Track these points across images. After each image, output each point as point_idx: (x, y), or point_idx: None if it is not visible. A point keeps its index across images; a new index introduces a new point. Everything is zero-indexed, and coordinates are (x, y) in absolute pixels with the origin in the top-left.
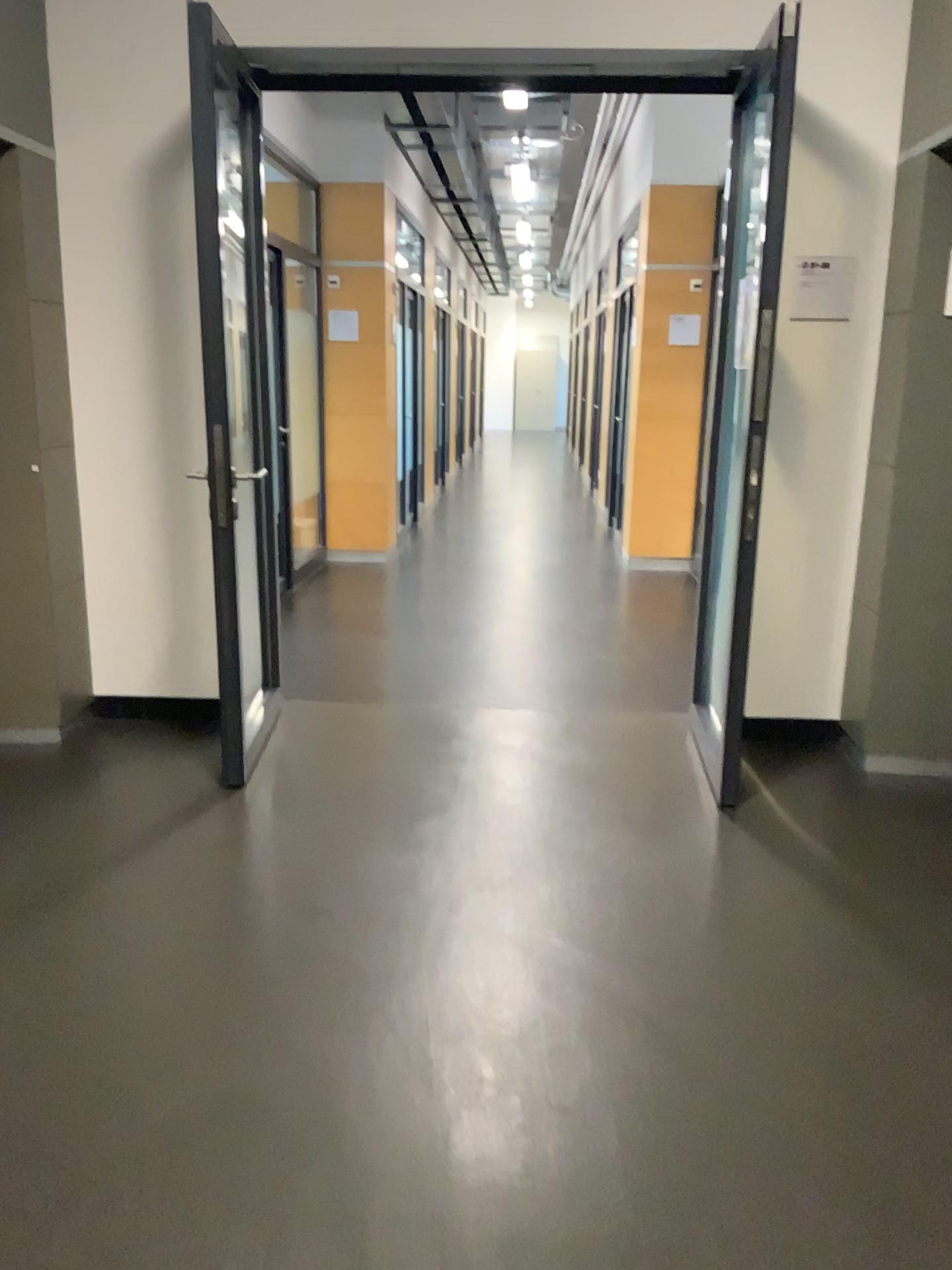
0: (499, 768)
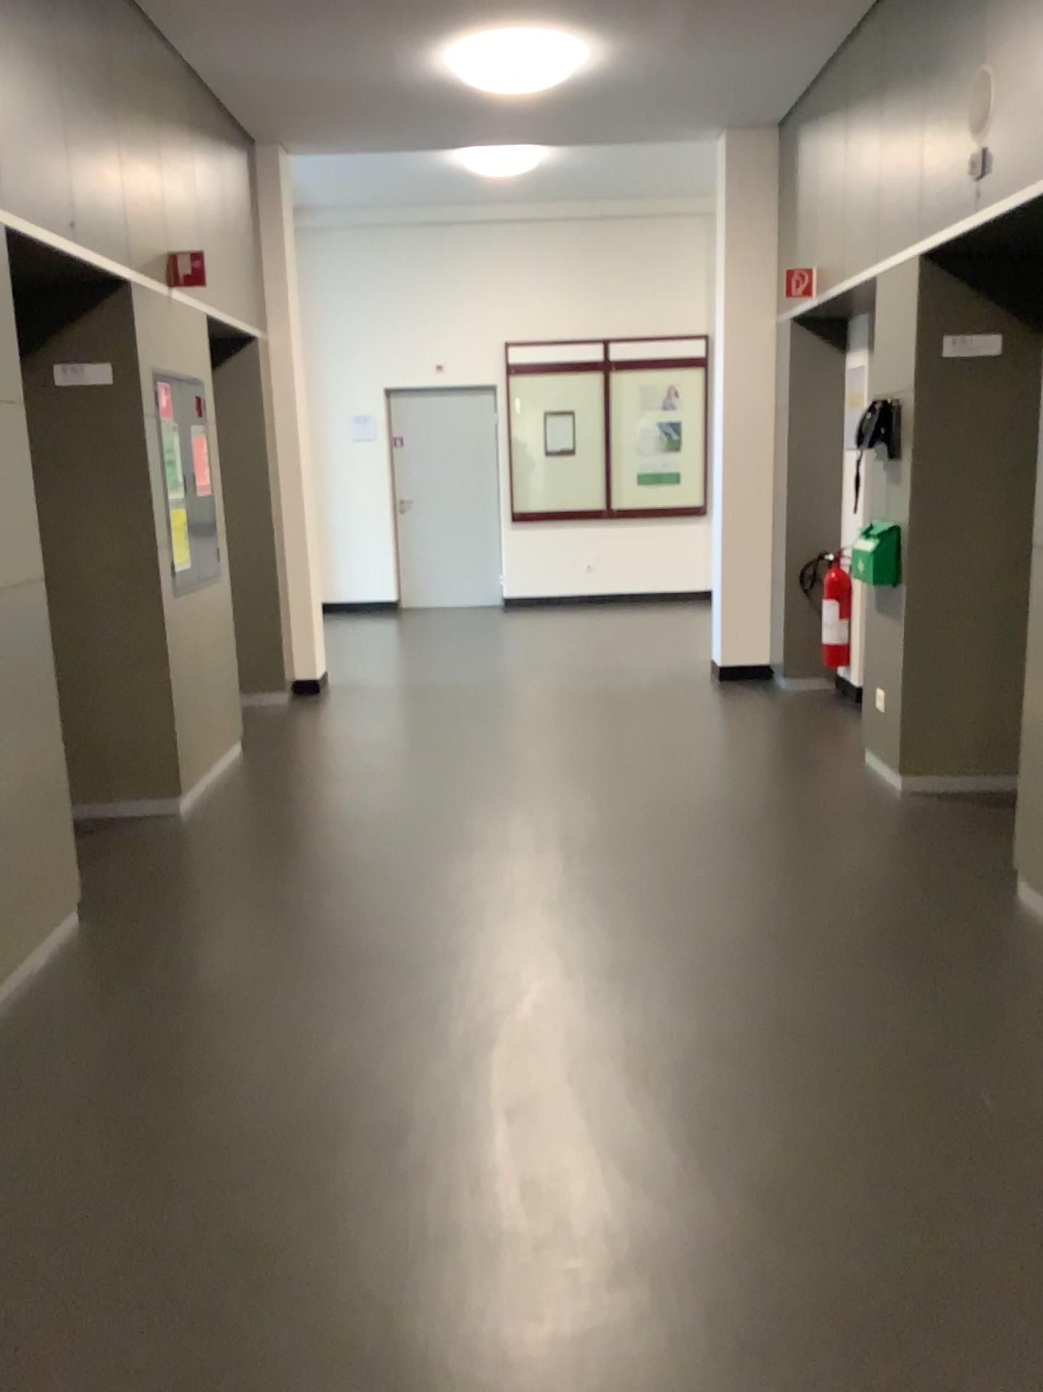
0: None
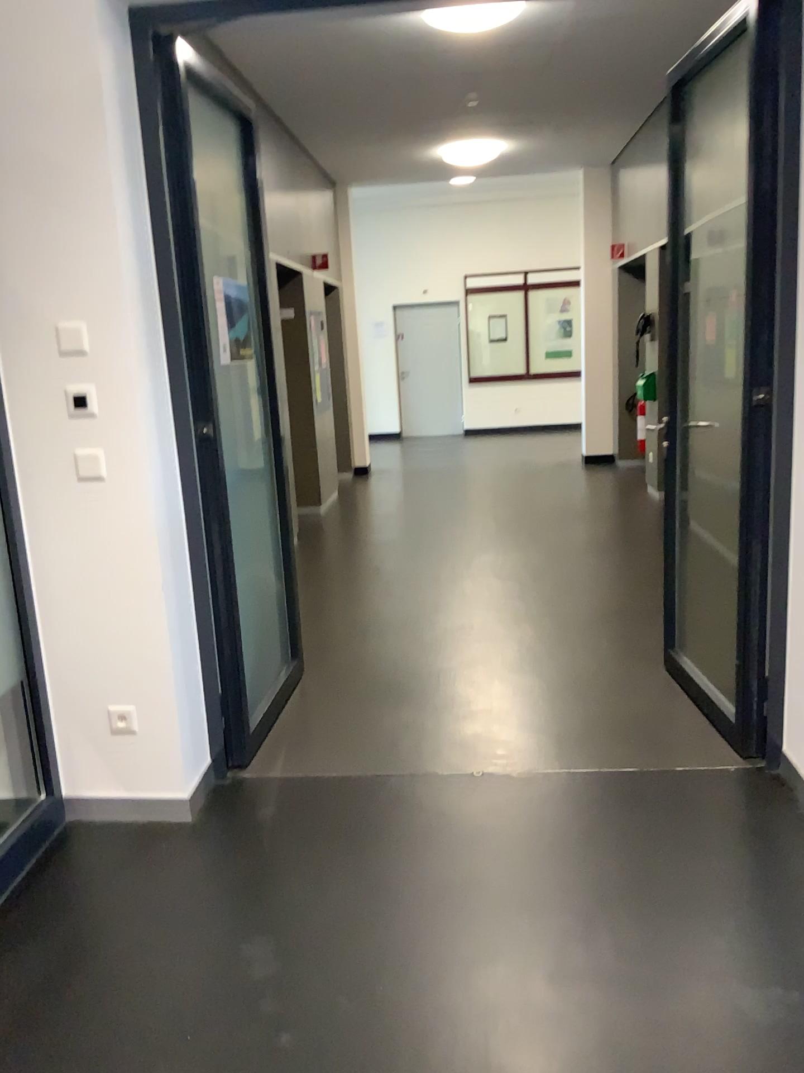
0: (466, 698)
